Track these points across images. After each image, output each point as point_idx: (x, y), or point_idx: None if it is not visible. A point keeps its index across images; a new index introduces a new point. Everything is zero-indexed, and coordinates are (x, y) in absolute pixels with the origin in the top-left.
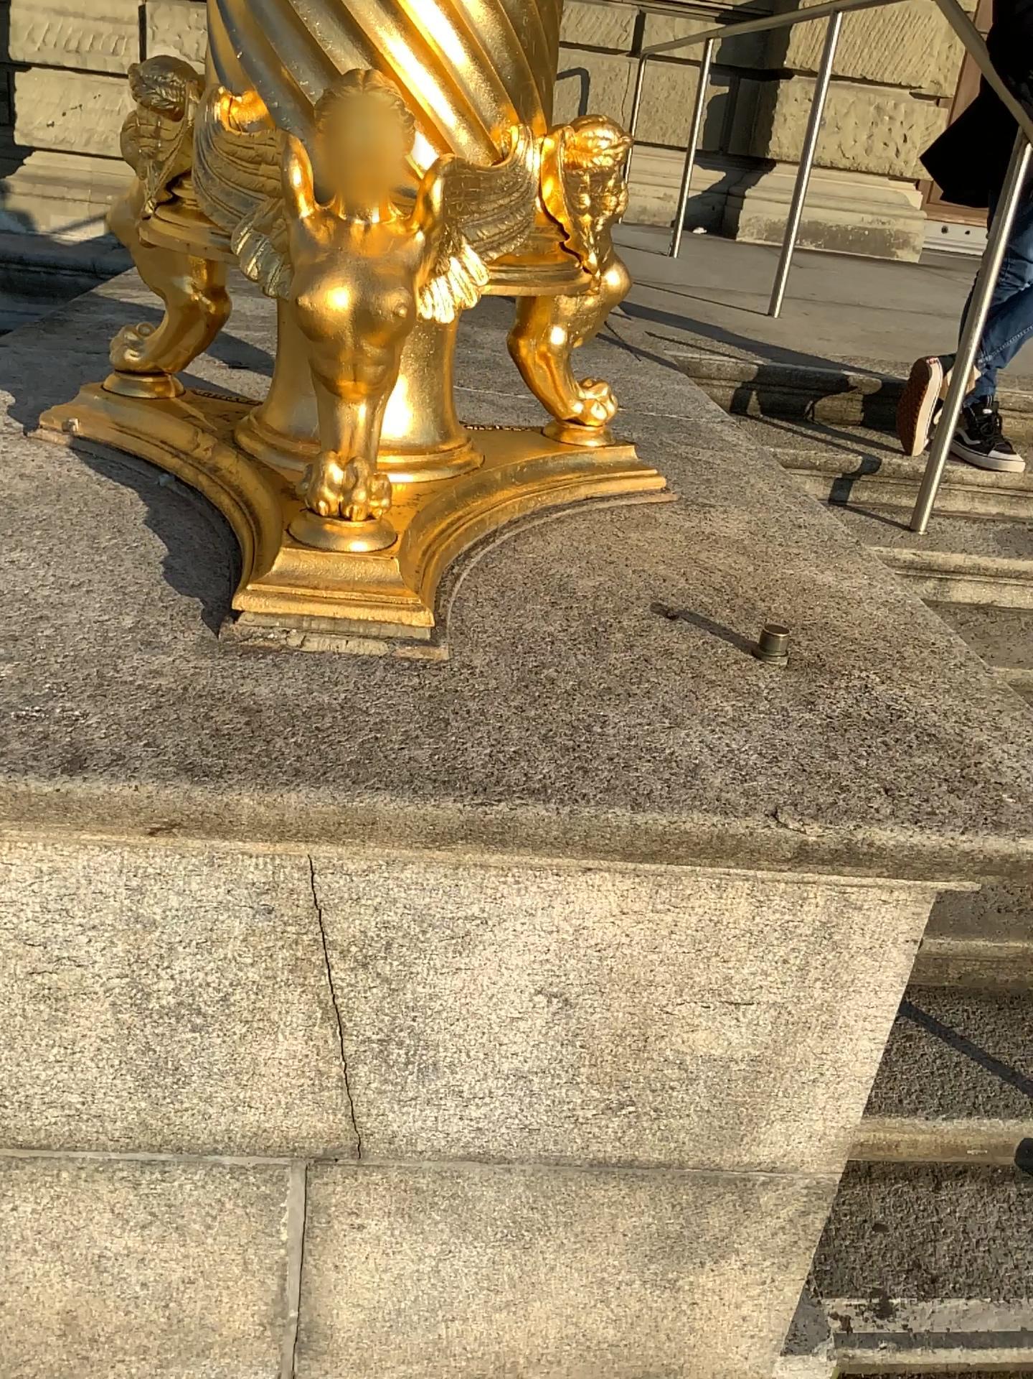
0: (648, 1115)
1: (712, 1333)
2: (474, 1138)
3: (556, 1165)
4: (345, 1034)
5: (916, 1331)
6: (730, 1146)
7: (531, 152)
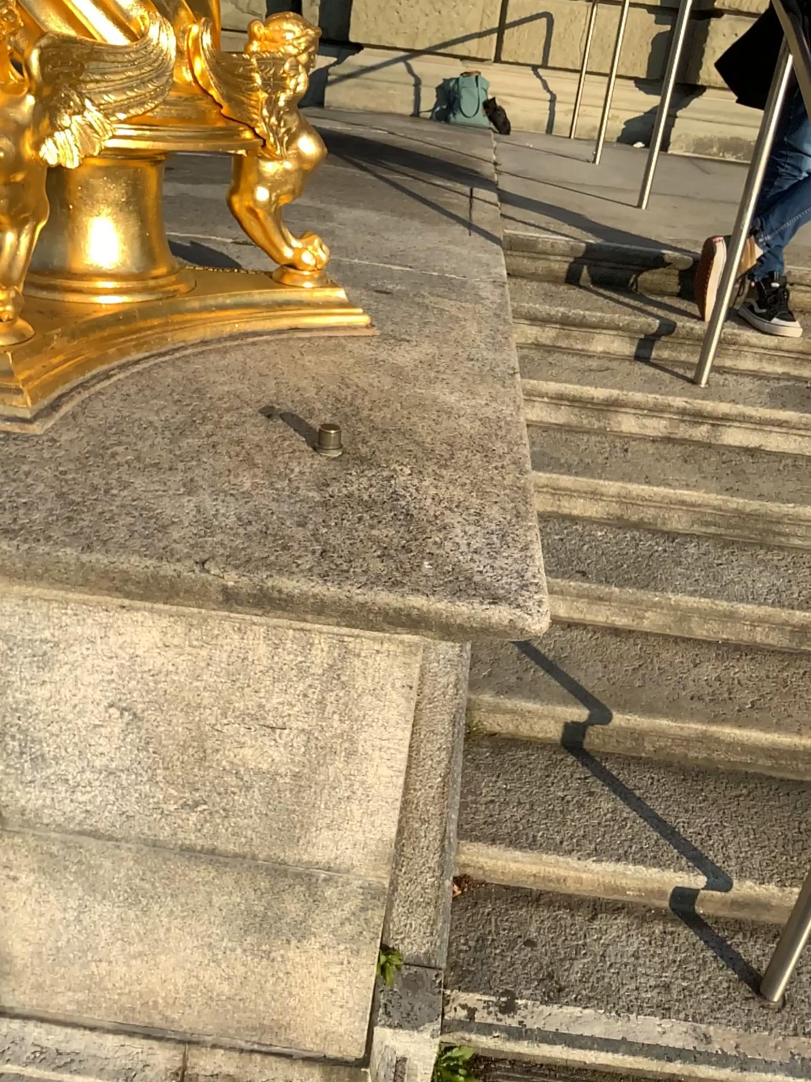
0: (217, 814)
1: (308, 999)
2: (84, 818)
3: (153, 847)
4: None
5: (522, 1026)
6: (288, 846)
7: (168, 36)
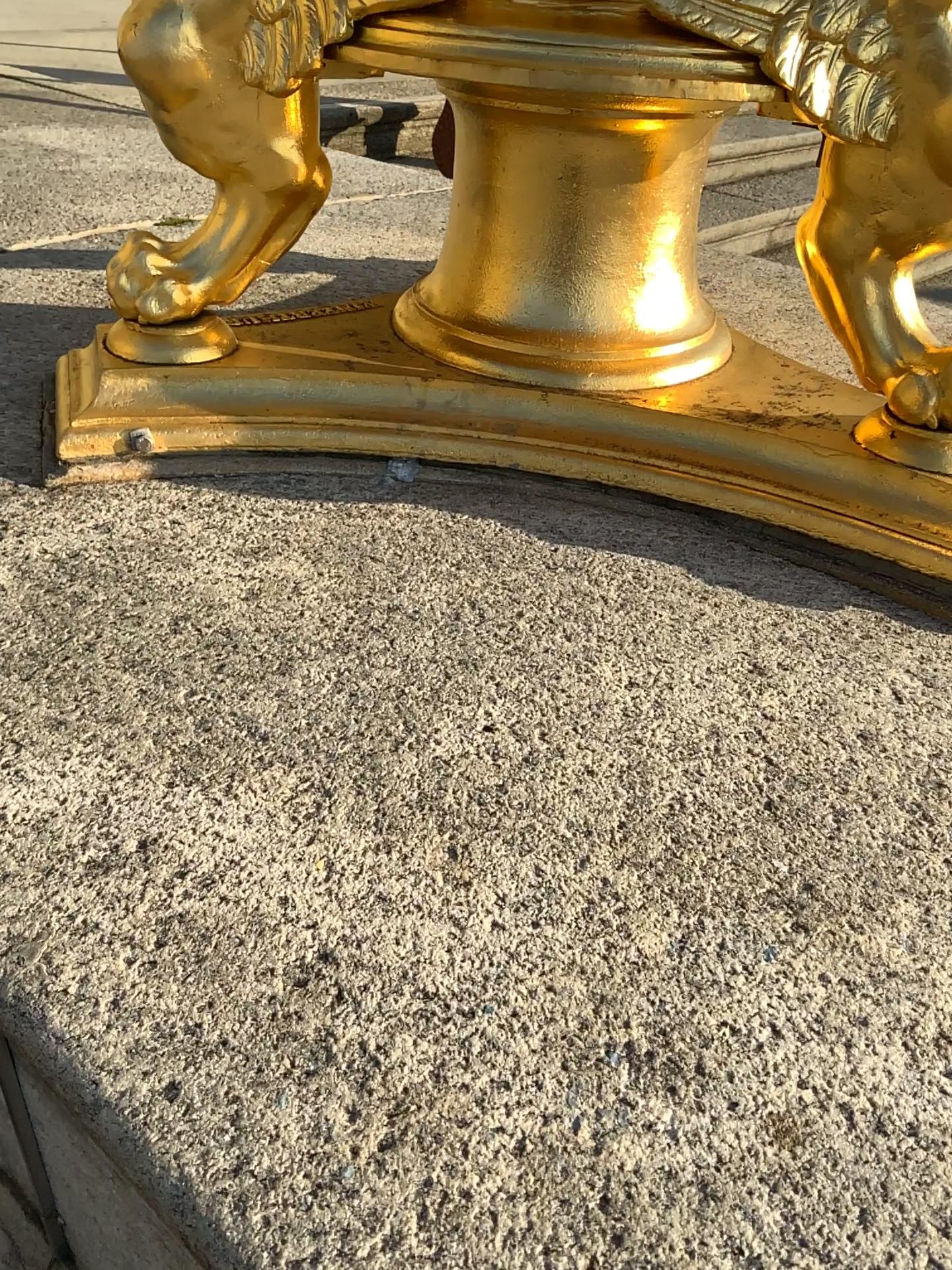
0: None
1: None
2: None
3: None
4: None
5: None
6: None
7: None
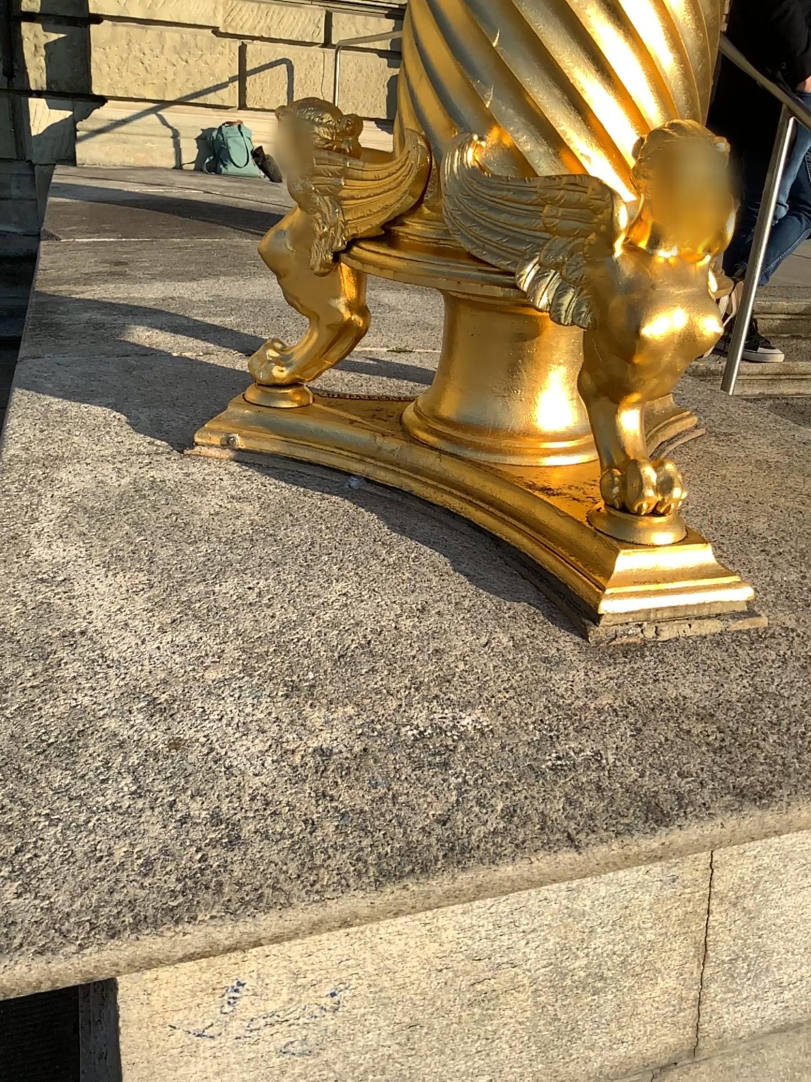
0: None
1: None
2: (782, 1013)
3: None
4: (707, 960)
5: None
6: None
7: None
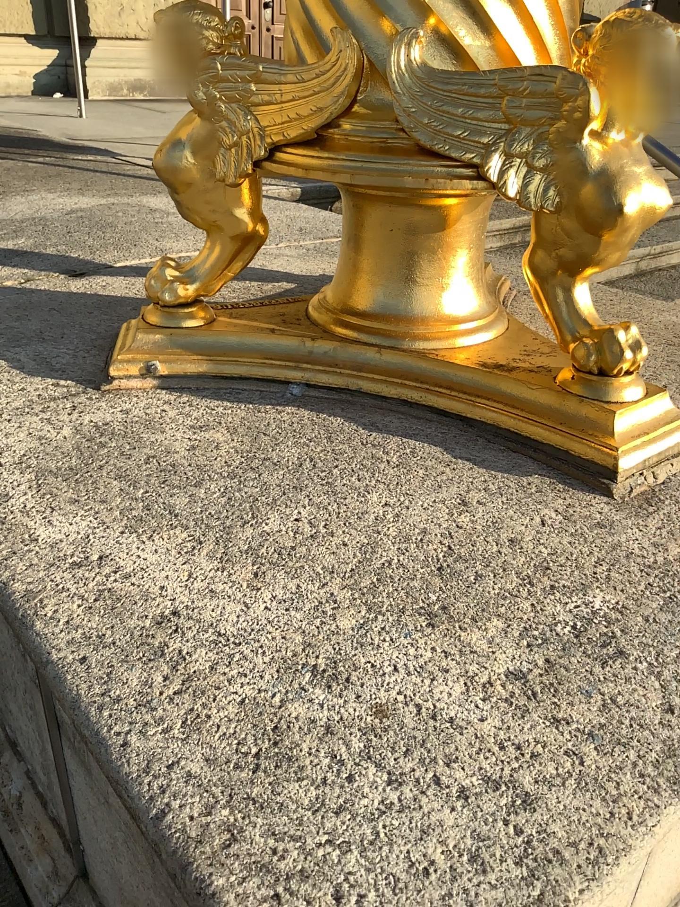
0: None
1: None
2: None
3: None
4: None
5: None
6: None
7: None
